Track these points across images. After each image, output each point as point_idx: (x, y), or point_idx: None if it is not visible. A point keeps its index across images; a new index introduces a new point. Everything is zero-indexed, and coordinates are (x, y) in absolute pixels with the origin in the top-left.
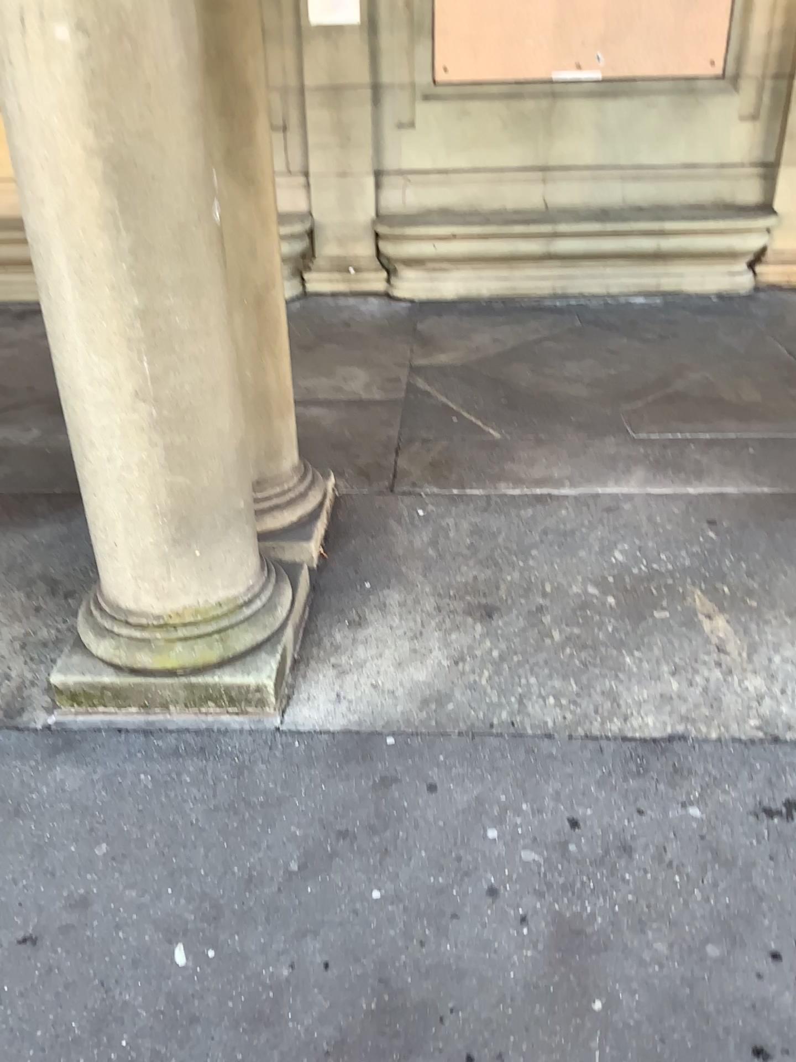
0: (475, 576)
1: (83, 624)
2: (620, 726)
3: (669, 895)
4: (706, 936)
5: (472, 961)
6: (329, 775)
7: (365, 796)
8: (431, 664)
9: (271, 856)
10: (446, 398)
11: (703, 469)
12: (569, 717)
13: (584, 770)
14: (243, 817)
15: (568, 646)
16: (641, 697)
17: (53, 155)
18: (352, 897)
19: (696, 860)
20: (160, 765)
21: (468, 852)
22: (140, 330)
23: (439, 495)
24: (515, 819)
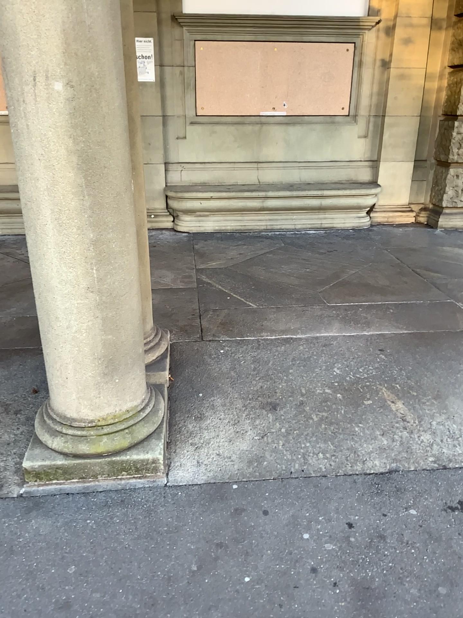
0: (260, 387)
1: (40, 428)
2: (361, 467)
3: (410, 561)
4: (436, 582)
5: (311, 613)
6: (202, 510)
7: (226, 520)
8: (247, 439)
9: (177, 563)
10: (220, 287)
11: (369, 321)
12: (332, 464)
13: (347, 493)
14: (156, 541)
15: (321, 424)
16: (368, 449)
17: (47, 152)
18: (232, 583)
19: (420, 539)
20: (96, 513)
21: (294, 548)
22: (91, 251)
23: (229, 342)
24: (316, 526)
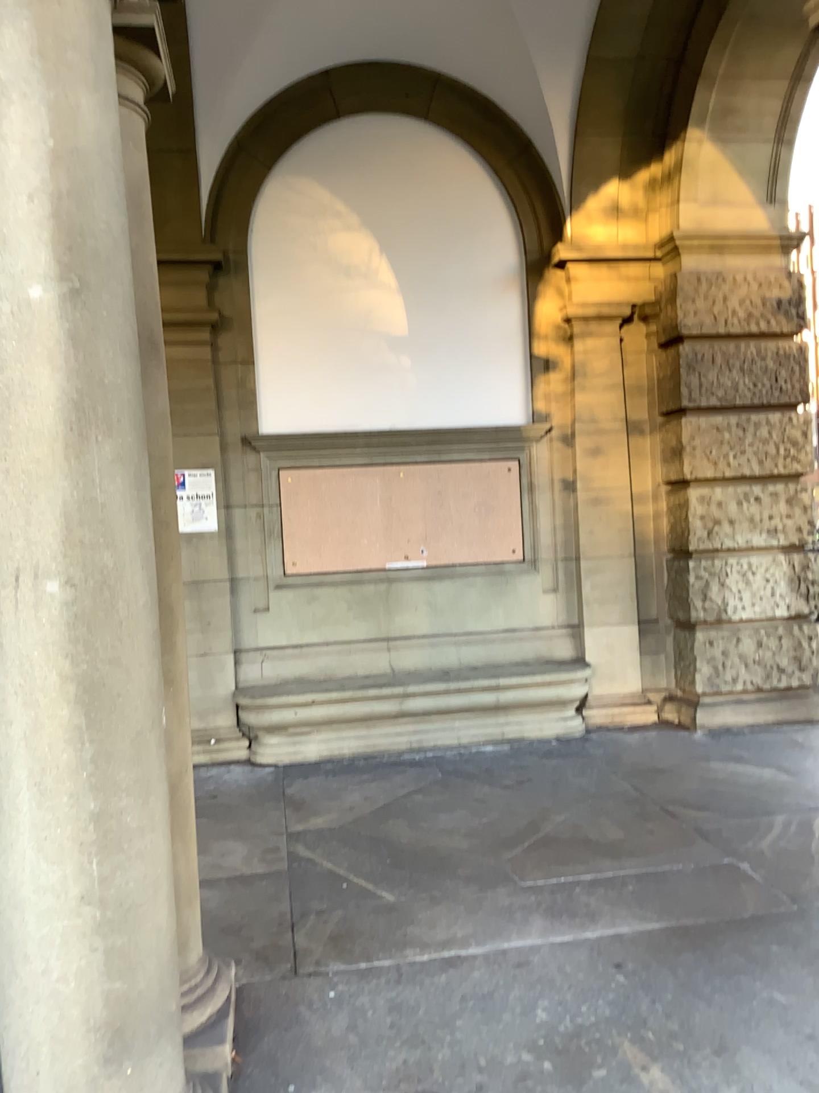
0: (403, 1059)
1: None
2: None
3: None
4: None
5: None
6: None
7: None
8: None
9: None
10: (330, 866)
11: (592, 911)
12: None
13: None
14: None
15: None
16: None
17: (34, 680)
18: None
19: None
20: None
21: None
22: (96, 830)
23: (346, 972)
24: None
